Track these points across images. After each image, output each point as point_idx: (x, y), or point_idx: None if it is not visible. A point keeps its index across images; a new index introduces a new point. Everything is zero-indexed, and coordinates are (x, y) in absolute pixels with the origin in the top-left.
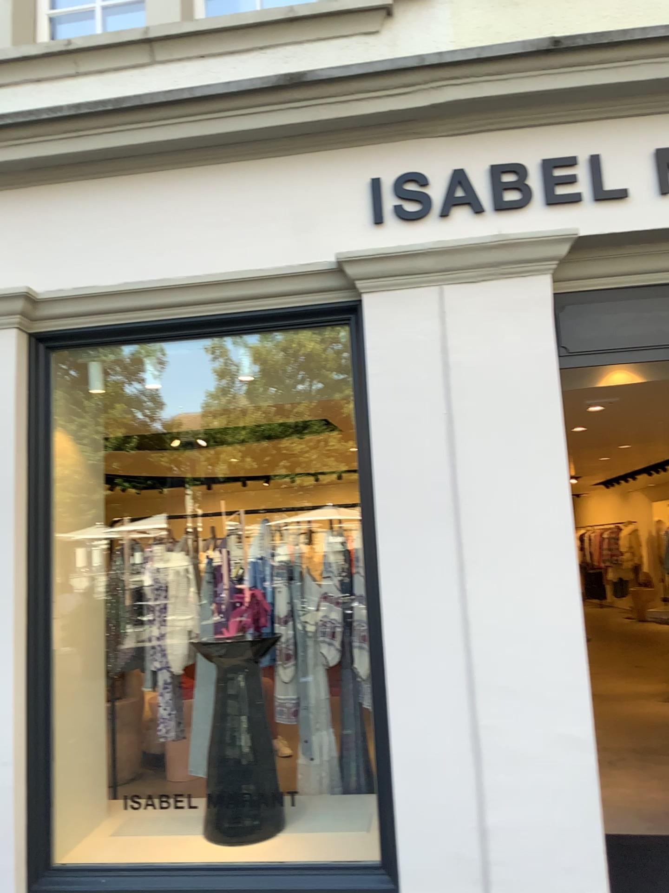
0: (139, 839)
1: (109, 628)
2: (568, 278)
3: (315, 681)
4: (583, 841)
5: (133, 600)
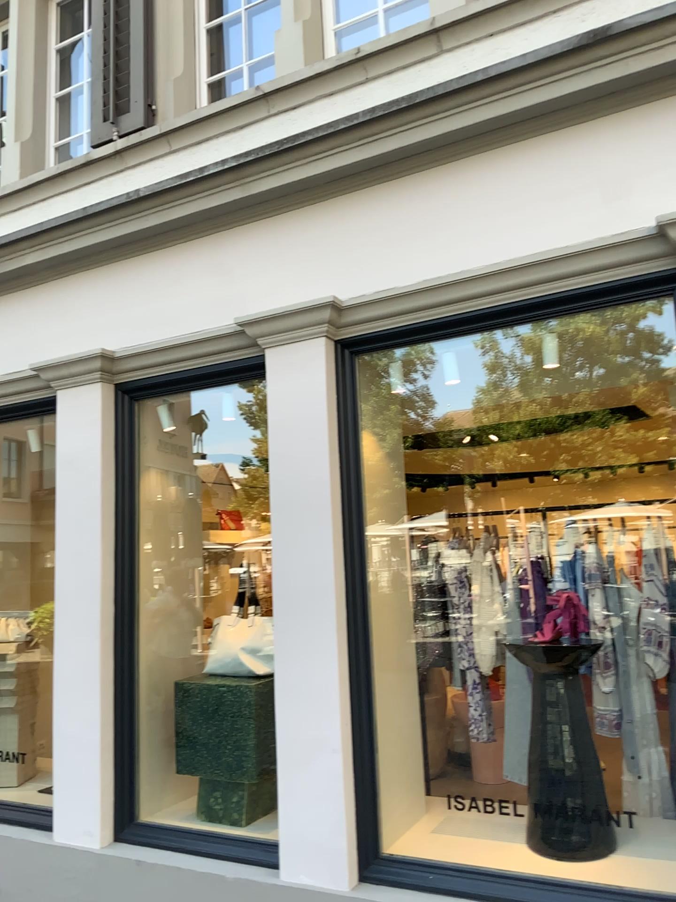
0: (460, 839)
1: (416, 626)
2: None
3: (637, 692)
4: None
5: (437, 599)
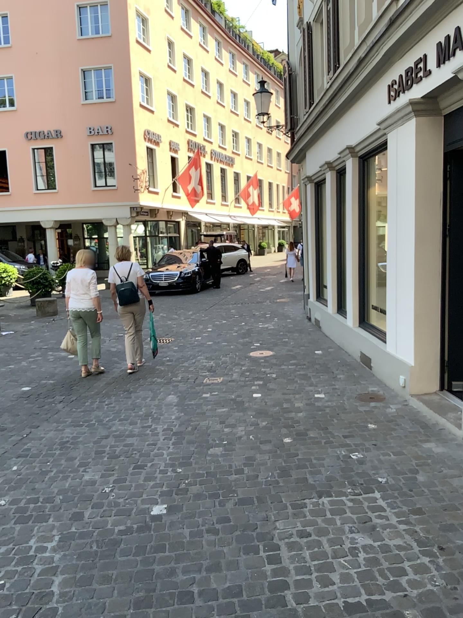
0: None
1: None
2: (440, 108)
3: None
4: (409, 341)
5: None
